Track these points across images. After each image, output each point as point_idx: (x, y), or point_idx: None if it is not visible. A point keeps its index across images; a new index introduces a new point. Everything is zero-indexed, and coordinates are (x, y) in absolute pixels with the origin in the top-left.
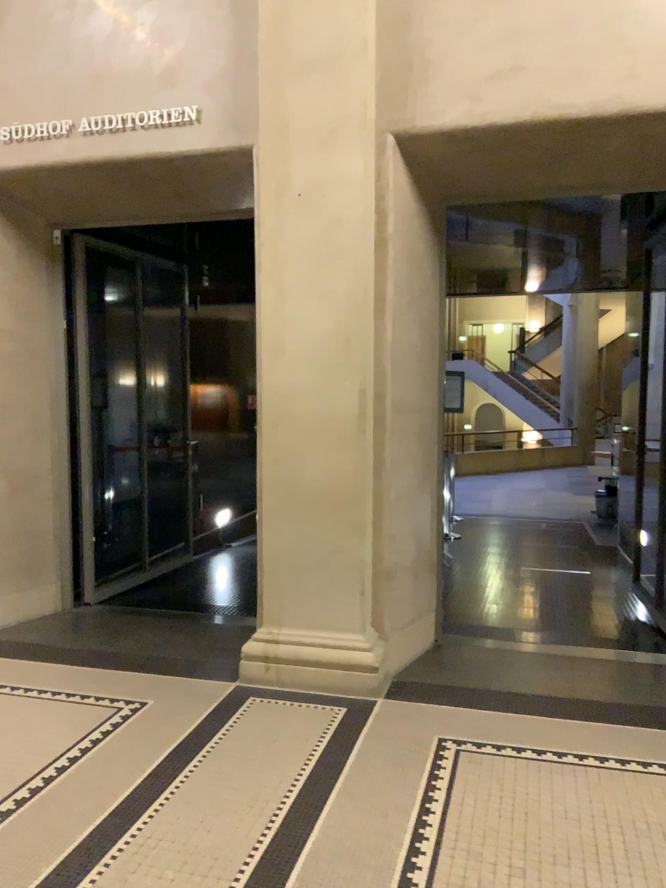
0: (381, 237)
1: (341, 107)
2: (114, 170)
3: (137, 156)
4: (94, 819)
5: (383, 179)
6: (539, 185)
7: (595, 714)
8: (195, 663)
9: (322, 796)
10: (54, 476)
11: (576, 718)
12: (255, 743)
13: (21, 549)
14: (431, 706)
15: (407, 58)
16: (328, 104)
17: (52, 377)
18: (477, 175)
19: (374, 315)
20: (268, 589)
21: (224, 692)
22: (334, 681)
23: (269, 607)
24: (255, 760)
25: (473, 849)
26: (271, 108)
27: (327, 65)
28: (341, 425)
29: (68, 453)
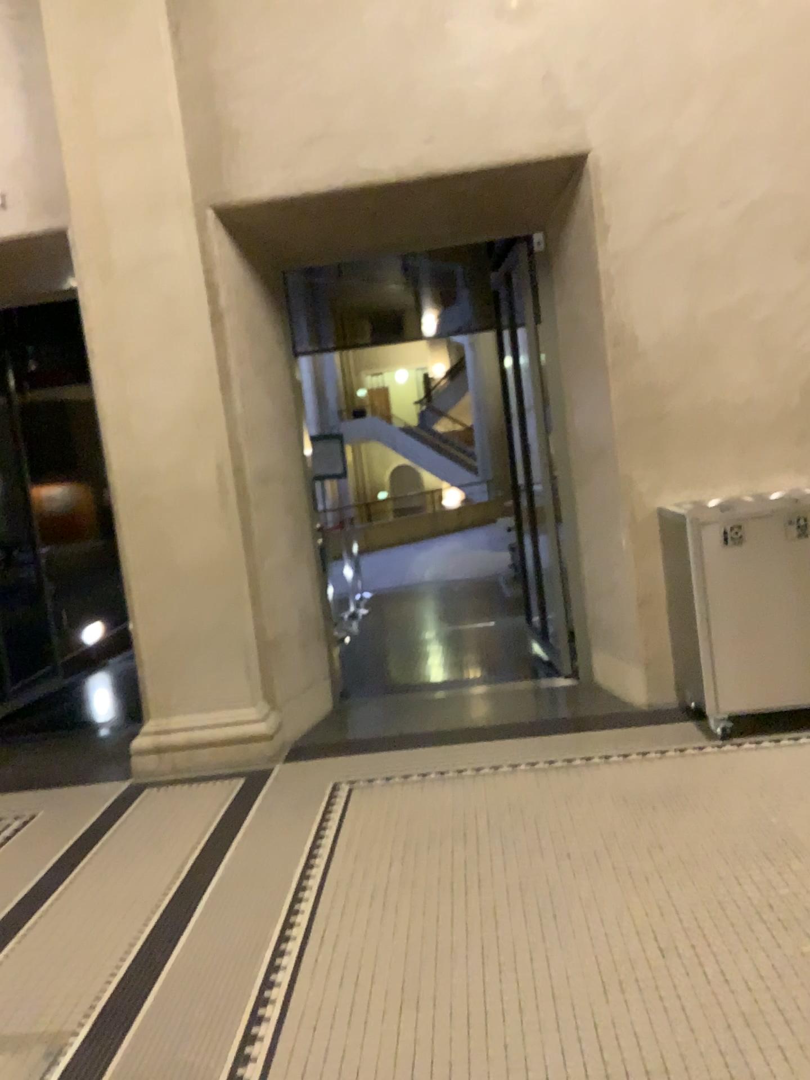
0: (217, 312)
1: (157, 185)
2: None
3: None
4: (4, 906)
5: (211, 254)
6: (368, 246)
7: (477, 738)
8: (85, 769)
9: (225, 845)
10: None
11: (460, 743)
12: (156, 821)
13: None
14: (328, 760)
15: (218, 131)
16: (144, 183)
17: None
18: (306, 240)
19: (221, 390)
20: (151, 679)
21: (120, 788)
22: (232, 756)
23: (155, 697)
24: (158, 832)
25: (360, 852)
26: (85, 190)
27: (137, 144)
28: (202, 503)
29: None
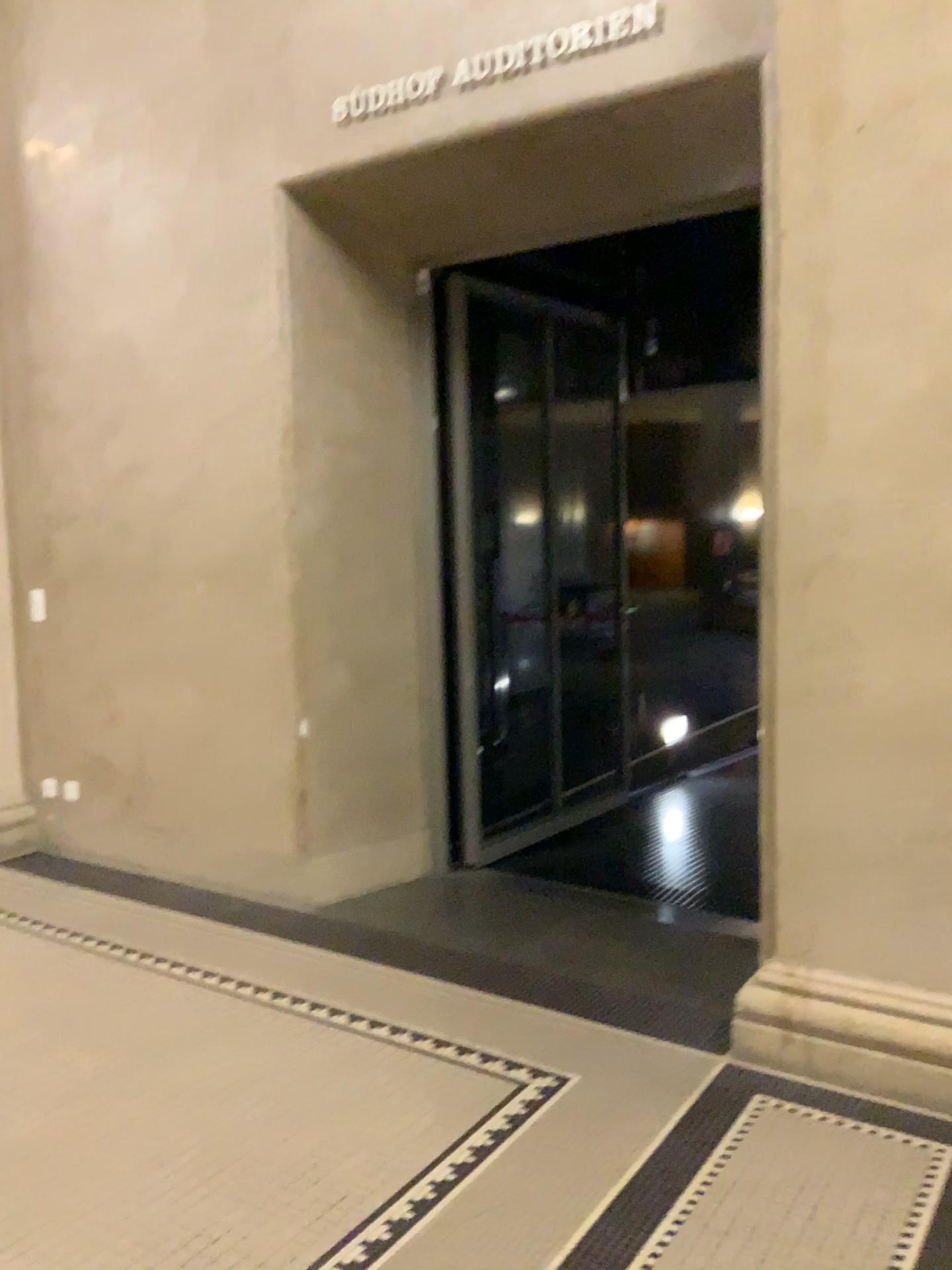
0: None
1: None
2: (511, 144)
3: (550, 111)
4: None
5: None
6: None
7: None
8: (652, 1004)
9: None
10: (420, 664)
11: None
12: (782, 1214)
13: (372, 779)
14: None
15: None
16: None
17: (417, 507)
18: None
19: None
20: (789, 889)
21: (709, 1077)
22: (929, 1084)
23: (791, 923)
24: (788, 1259)
25: None
26: None
27: None
28: (948, 581)
29: (440, 627)
